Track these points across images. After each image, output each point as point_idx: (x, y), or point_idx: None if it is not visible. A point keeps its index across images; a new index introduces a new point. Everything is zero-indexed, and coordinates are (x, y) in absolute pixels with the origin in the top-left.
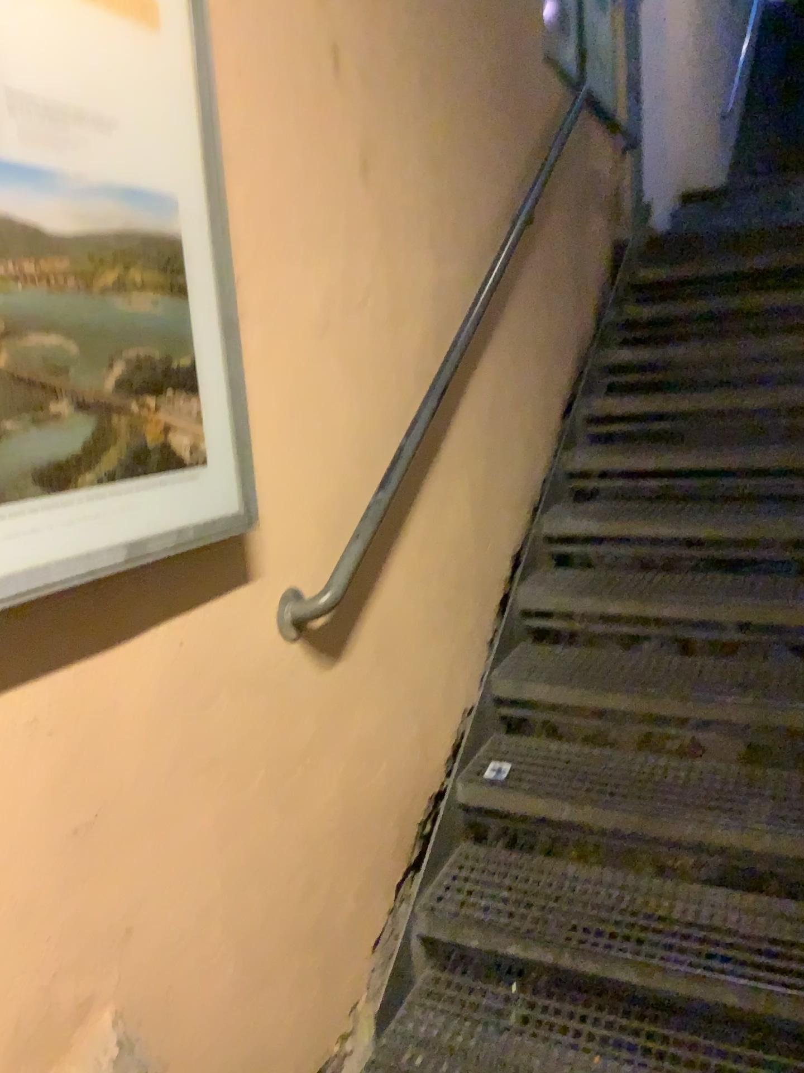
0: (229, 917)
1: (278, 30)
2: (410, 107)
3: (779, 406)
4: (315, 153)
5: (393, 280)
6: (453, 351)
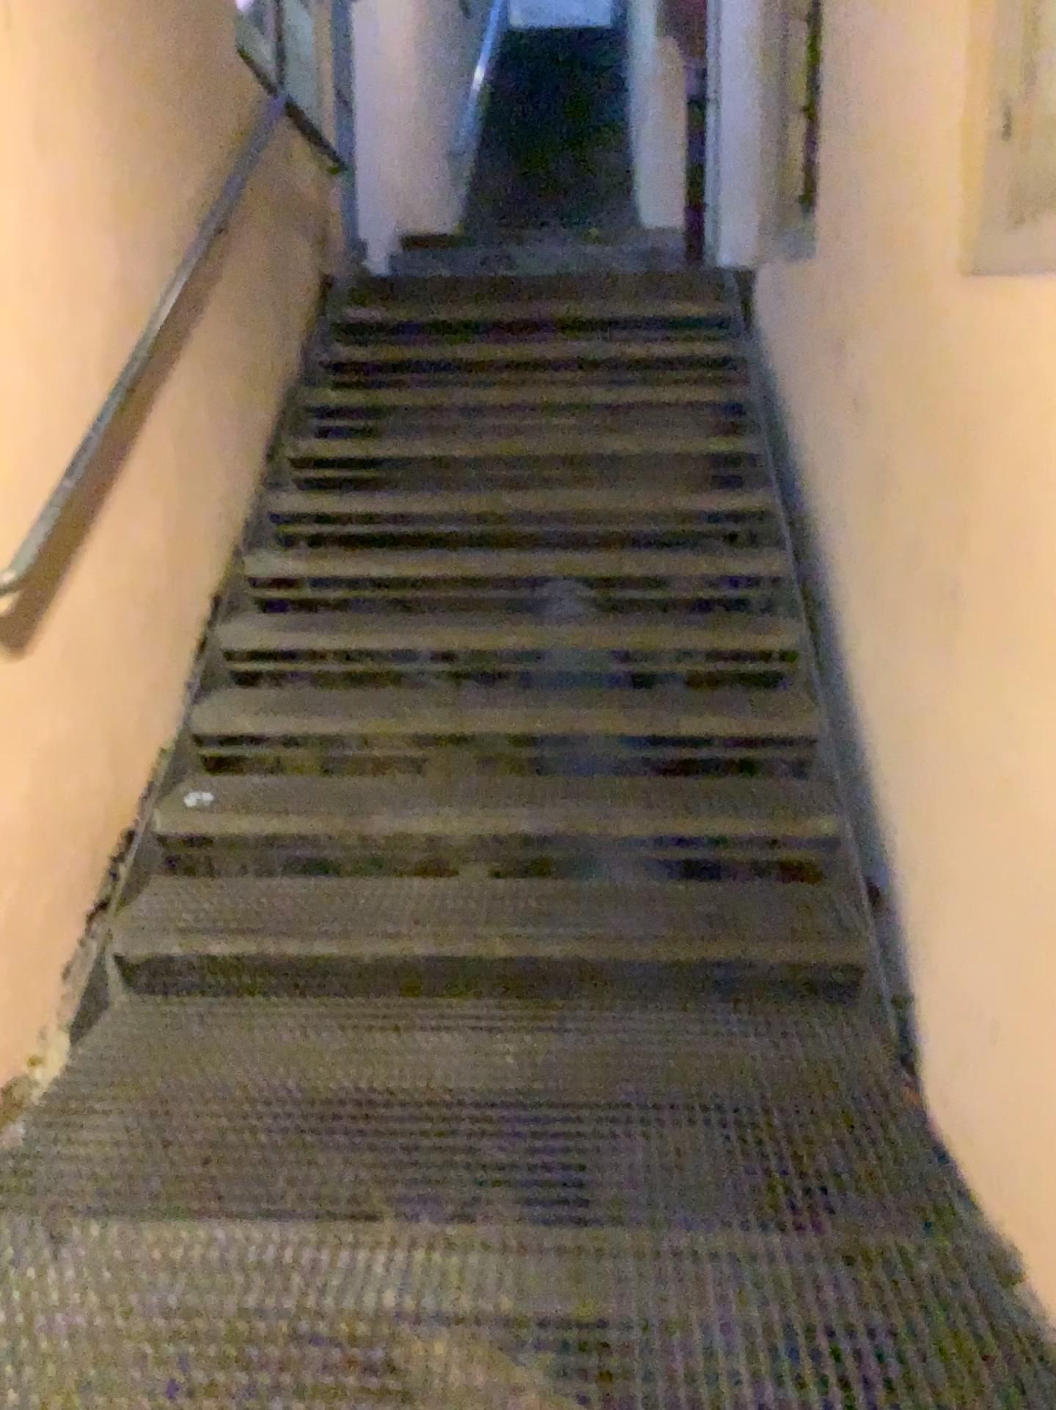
0: None
1: None
2: (89, 73)
3: (487, 451)
4: None
5: (73, 259)
6: (141, 349)
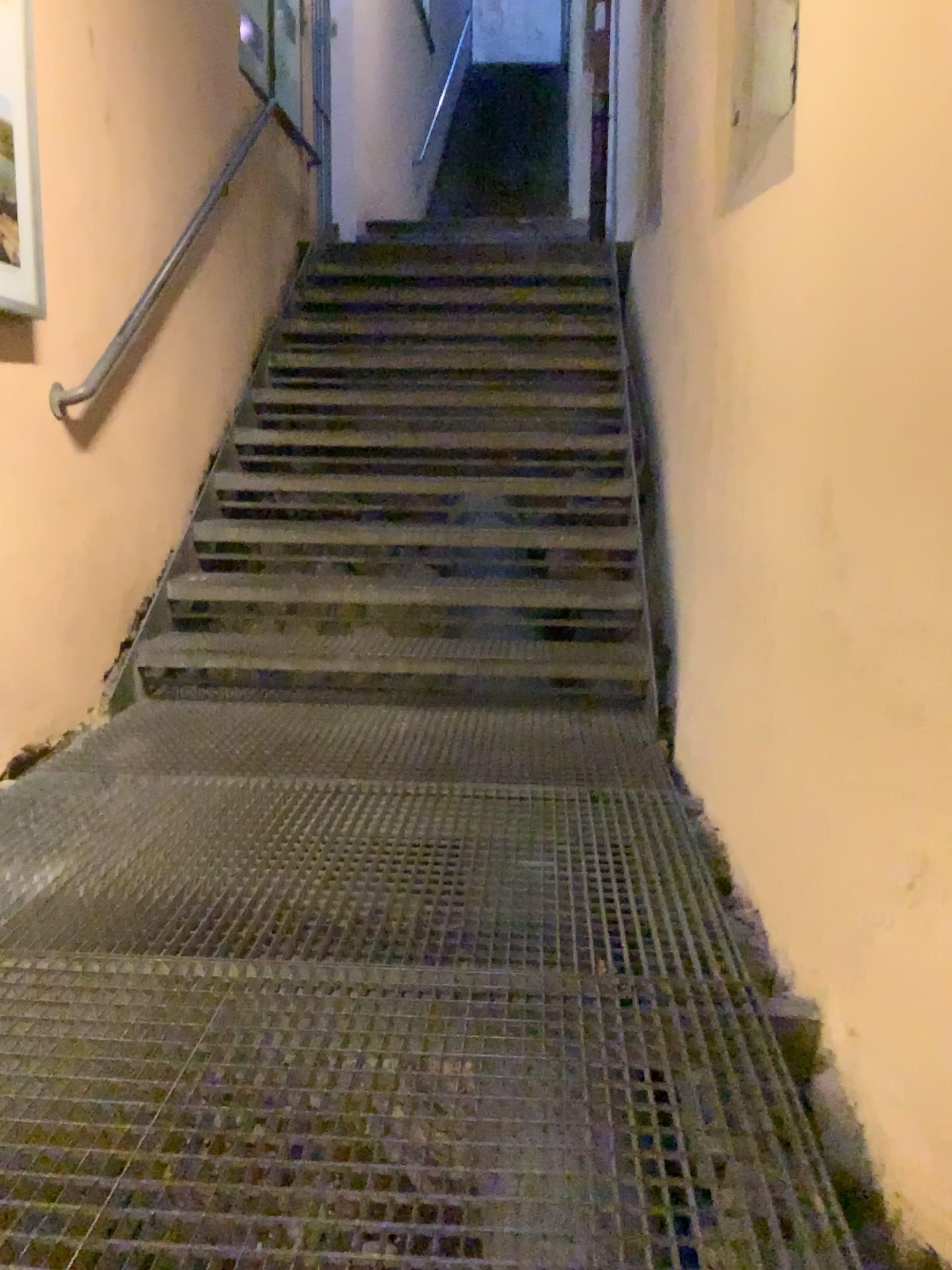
0: (24, 570)
1: (64, 9)
2: (140, 80)
3: (415, 365)
4: (81, 95)
5: (127, 200)
6: (168, 267)
